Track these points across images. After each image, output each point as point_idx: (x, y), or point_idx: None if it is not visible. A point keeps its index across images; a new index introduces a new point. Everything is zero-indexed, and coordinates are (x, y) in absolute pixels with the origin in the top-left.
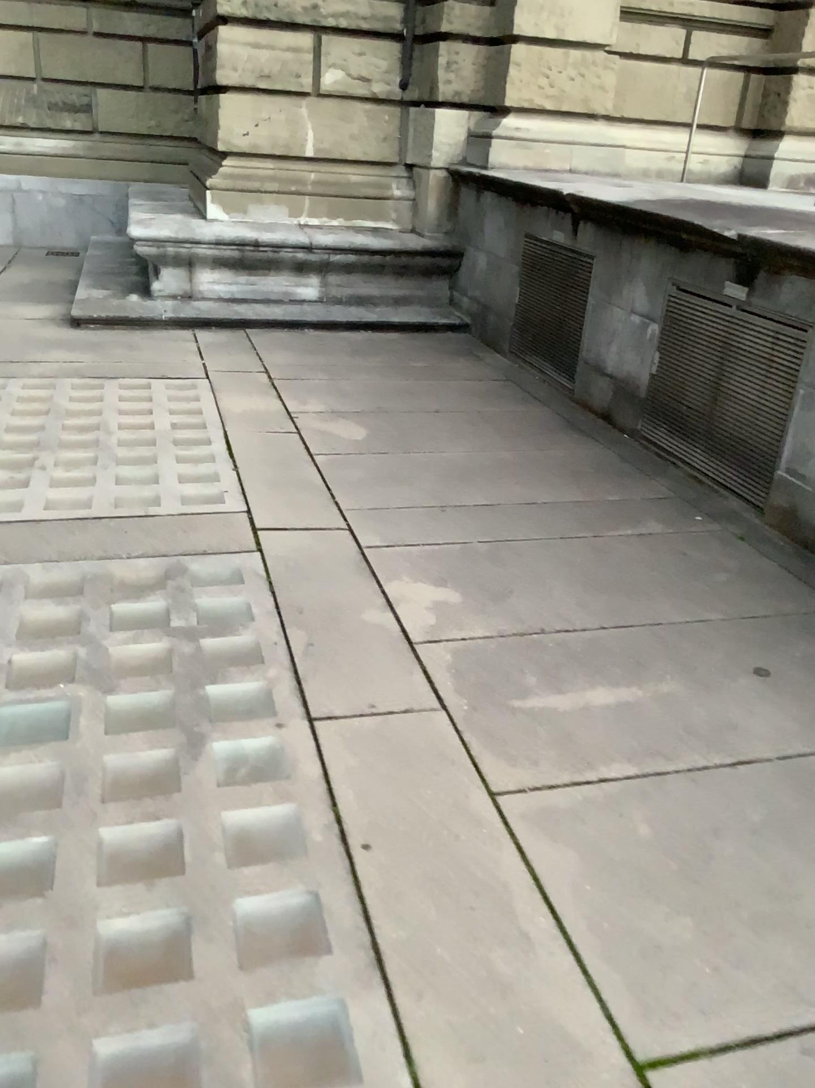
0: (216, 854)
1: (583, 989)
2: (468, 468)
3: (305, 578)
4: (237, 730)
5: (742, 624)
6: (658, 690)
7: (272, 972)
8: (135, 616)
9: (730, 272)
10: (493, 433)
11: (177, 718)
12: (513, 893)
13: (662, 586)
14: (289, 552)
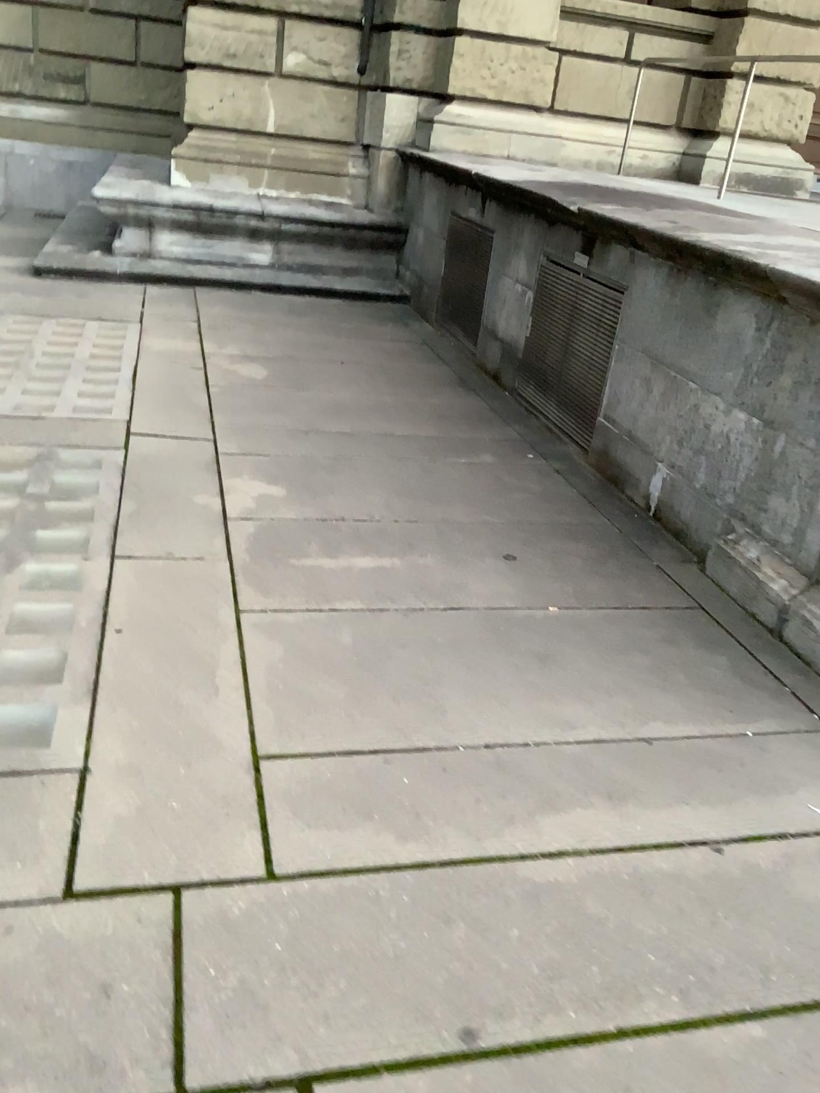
0: (7, 625)
1: (243, 716)
2: (347, 405)
3: (160, 469)
4: (58, 558)
5: (519, 527)
6: (417, 562)
7: (19, 688)
8: (6, 483)
9: (578, 244)
10: (387, 382)
11: (13, 547)
12: (222, 663)
13: (467, 498)
14: (156, 451)
